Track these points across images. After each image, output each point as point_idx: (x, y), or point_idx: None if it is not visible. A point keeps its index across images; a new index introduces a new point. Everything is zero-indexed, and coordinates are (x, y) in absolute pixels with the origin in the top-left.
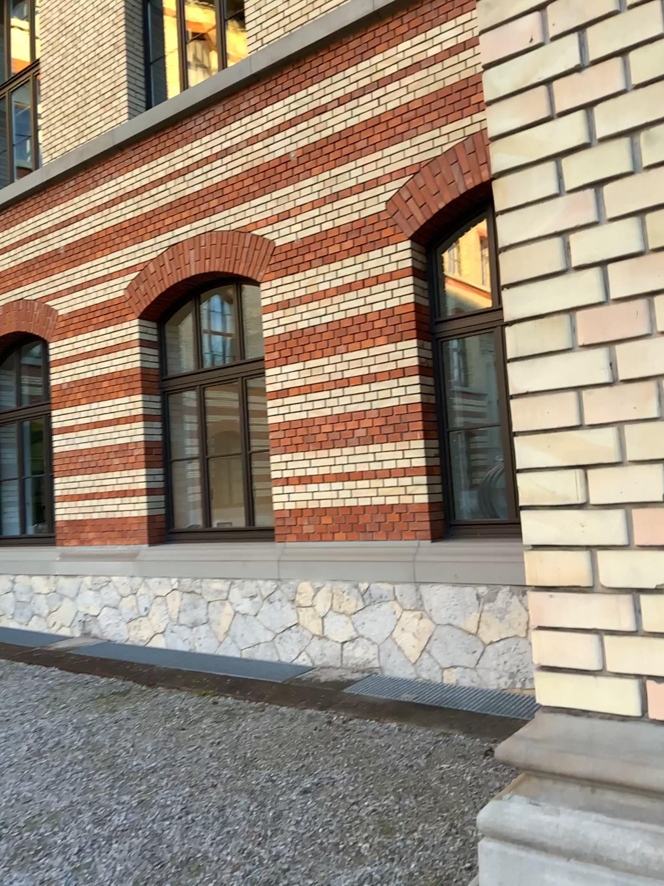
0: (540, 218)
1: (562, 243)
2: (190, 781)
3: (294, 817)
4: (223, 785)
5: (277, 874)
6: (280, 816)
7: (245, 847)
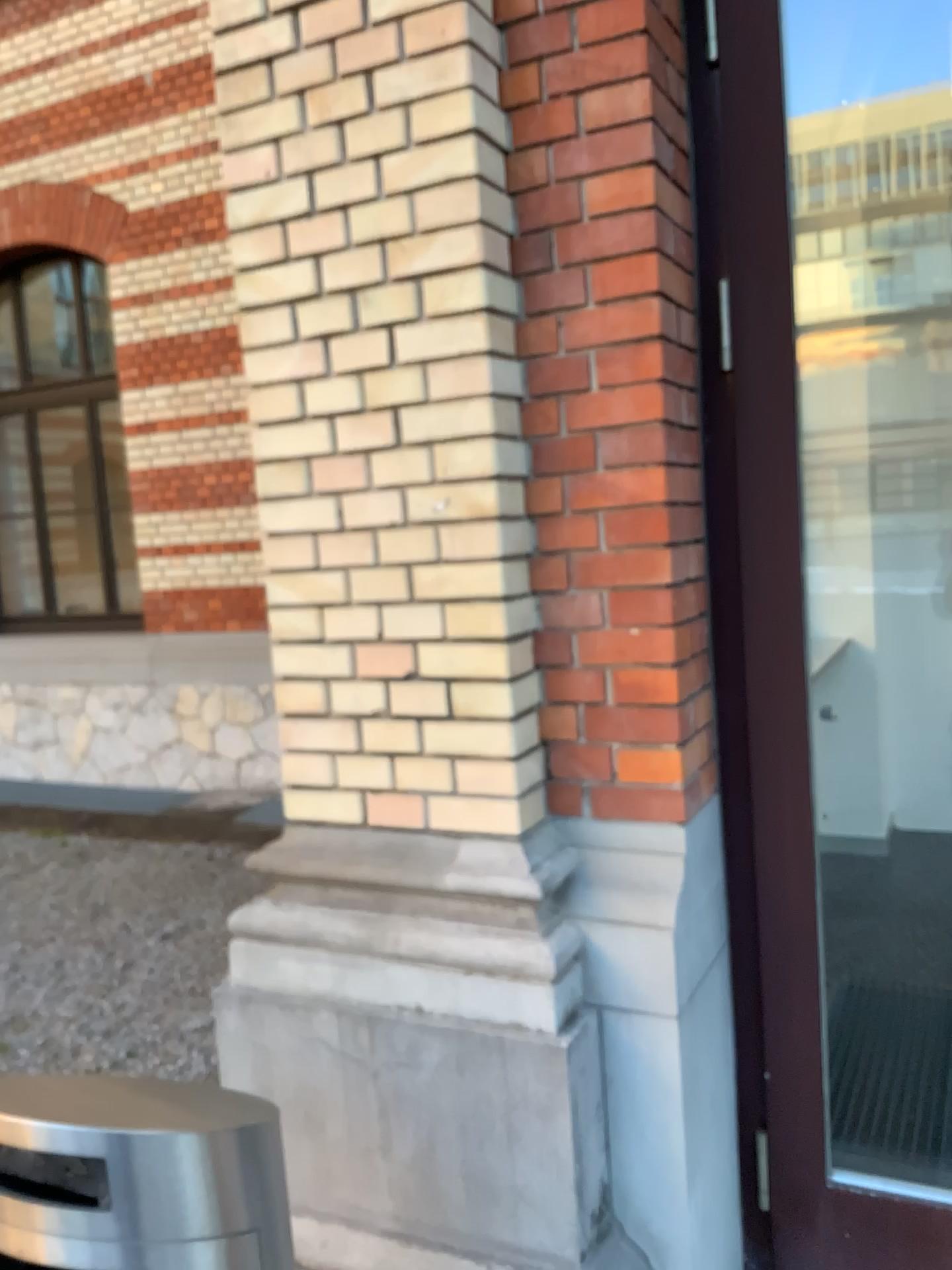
0: (280, 361)
1: (299, 390)
2: (22, 934)
3: (148, 962)
4: (65, 936)
5: (120, 1021)
6: (131, 964)
7: (85, 998)
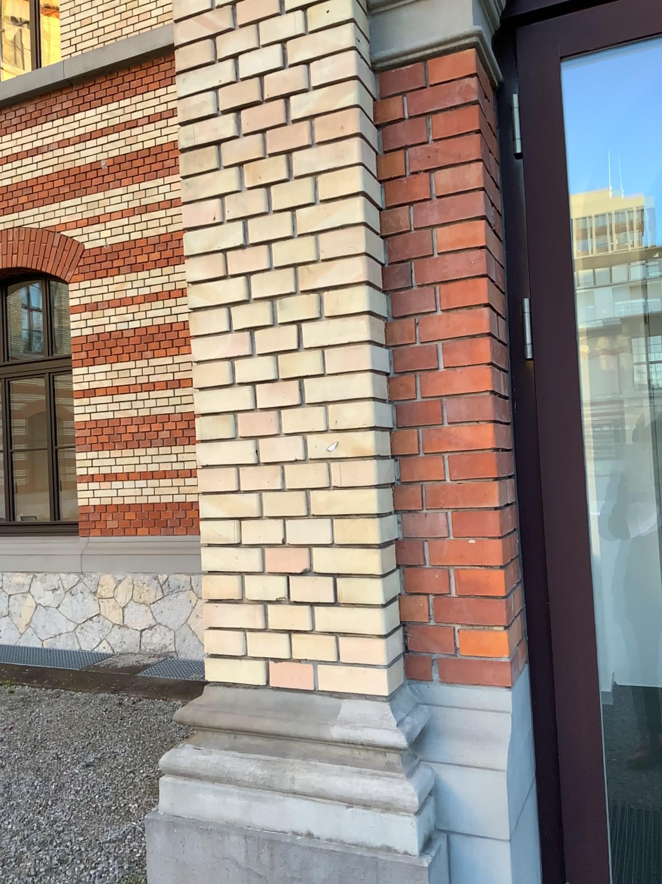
0: (217, 344)
1: (230, 364)
2: None
3: (74, 787)
4: (11, 765)
5: (52, 835)
6: (61, 788)
7: (25, 816)
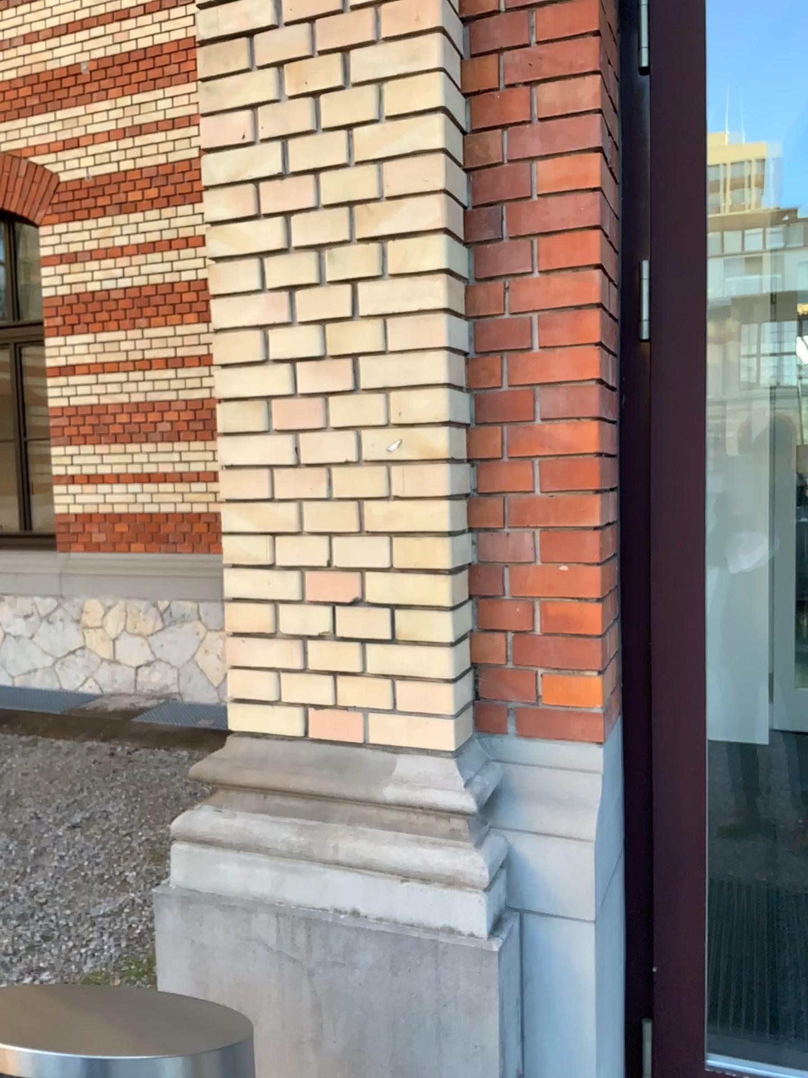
0: (246, 308)
1: (262, 335)
2: None
3: (58, 851)
4: None
5: (33, 907)
6: (42, 852)
7: None
